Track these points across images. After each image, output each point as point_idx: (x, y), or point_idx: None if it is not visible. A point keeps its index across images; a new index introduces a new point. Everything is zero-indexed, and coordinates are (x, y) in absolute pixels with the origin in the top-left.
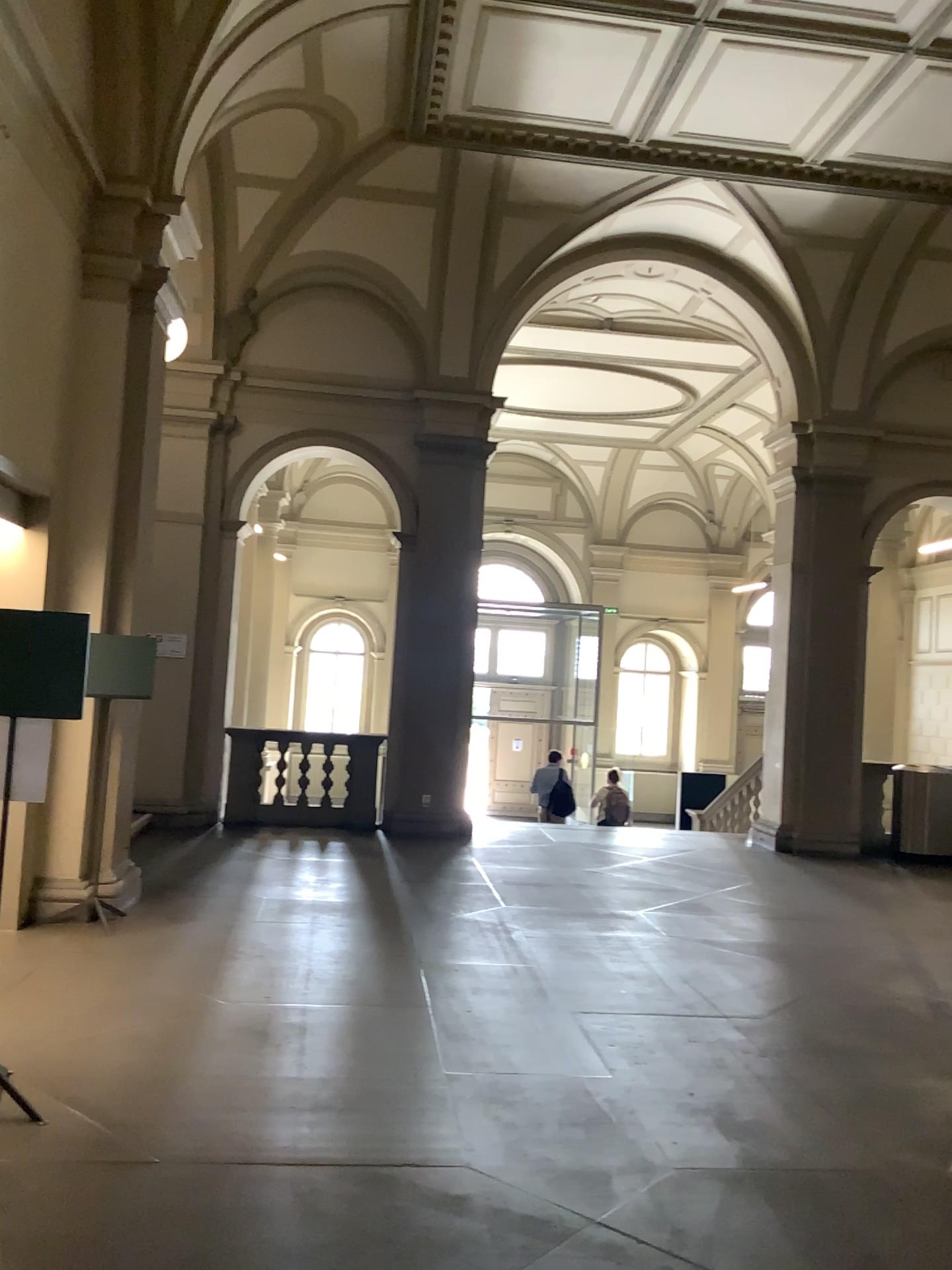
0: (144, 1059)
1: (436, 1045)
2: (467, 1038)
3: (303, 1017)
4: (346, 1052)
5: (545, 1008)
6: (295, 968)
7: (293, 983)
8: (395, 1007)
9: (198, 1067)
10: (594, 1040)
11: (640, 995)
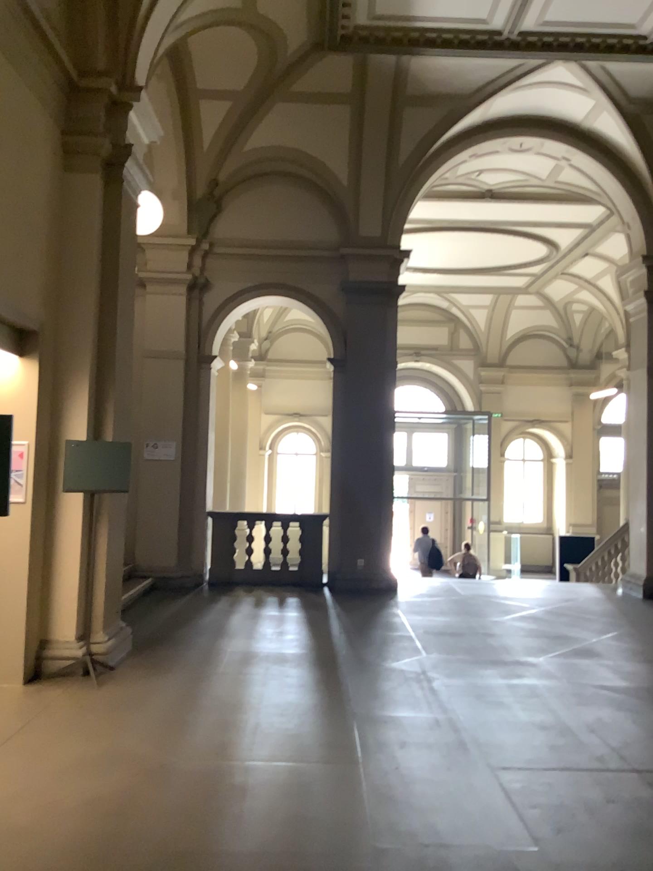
0: (87, 834)
1: (366, 814)
2: (395, 806)
3: (242, 781)
4: (279, 824)
5: (468, 768)
6: (242, 724)
7: (238, 742)
8: (328, 767)
9: (135, 844)
10: (518, 807)
11: (556, 752)
